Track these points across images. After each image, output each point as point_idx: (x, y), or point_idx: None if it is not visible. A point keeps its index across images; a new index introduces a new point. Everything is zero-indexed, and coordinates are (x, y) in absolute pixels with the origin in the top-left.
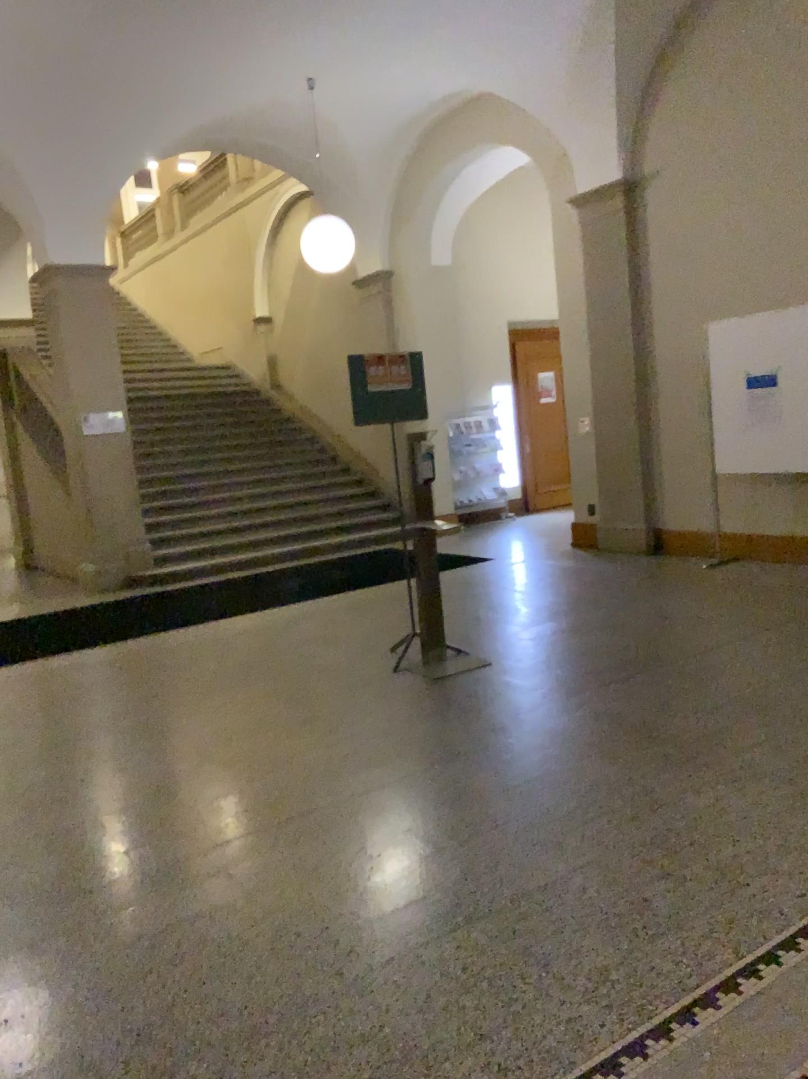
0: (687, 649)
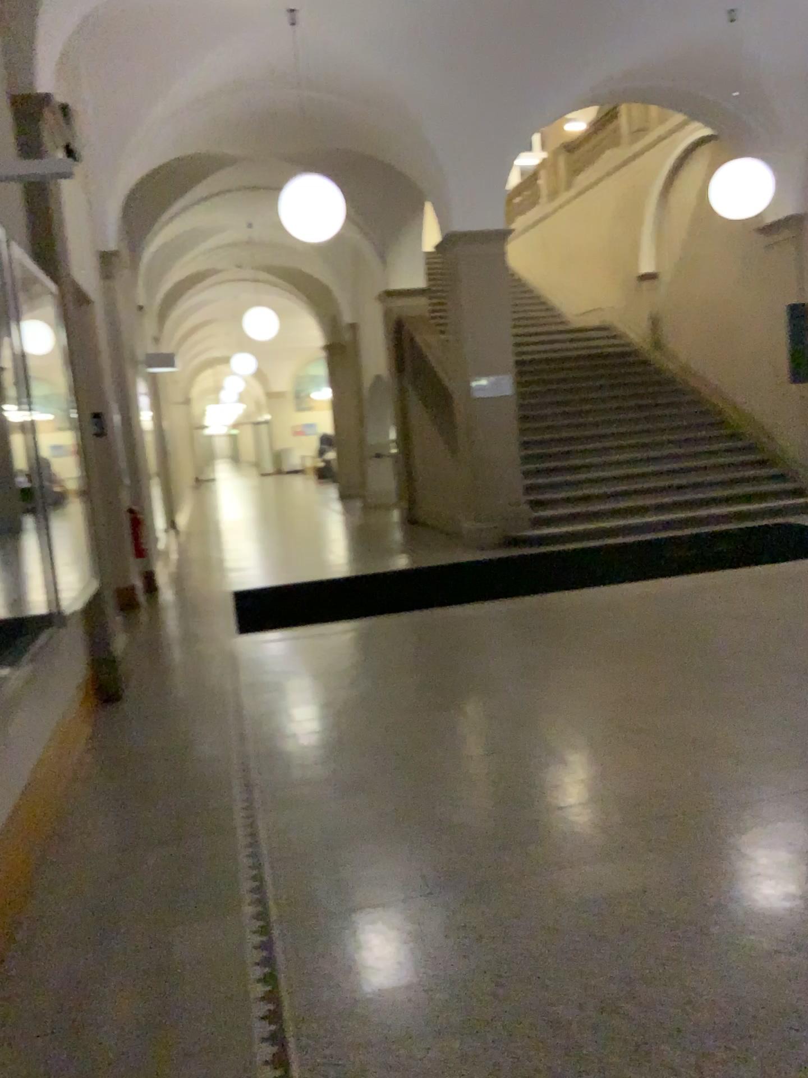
0: None
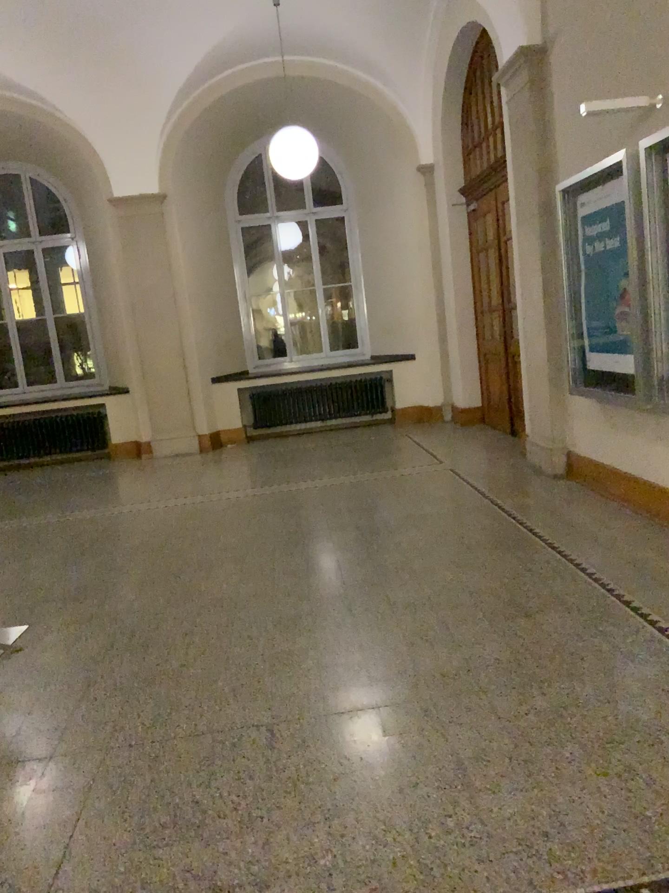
0: None
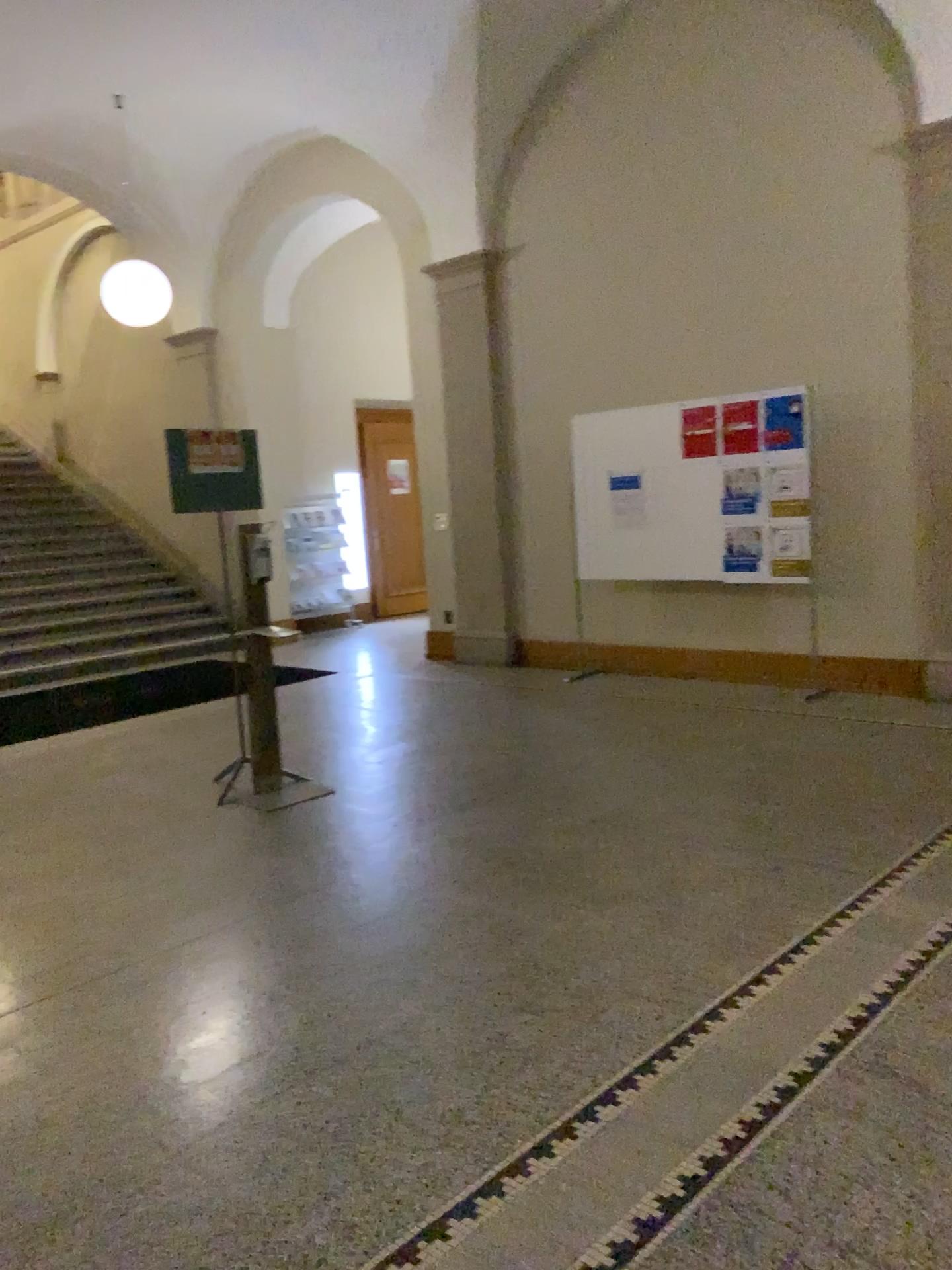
0: (548, 768)
